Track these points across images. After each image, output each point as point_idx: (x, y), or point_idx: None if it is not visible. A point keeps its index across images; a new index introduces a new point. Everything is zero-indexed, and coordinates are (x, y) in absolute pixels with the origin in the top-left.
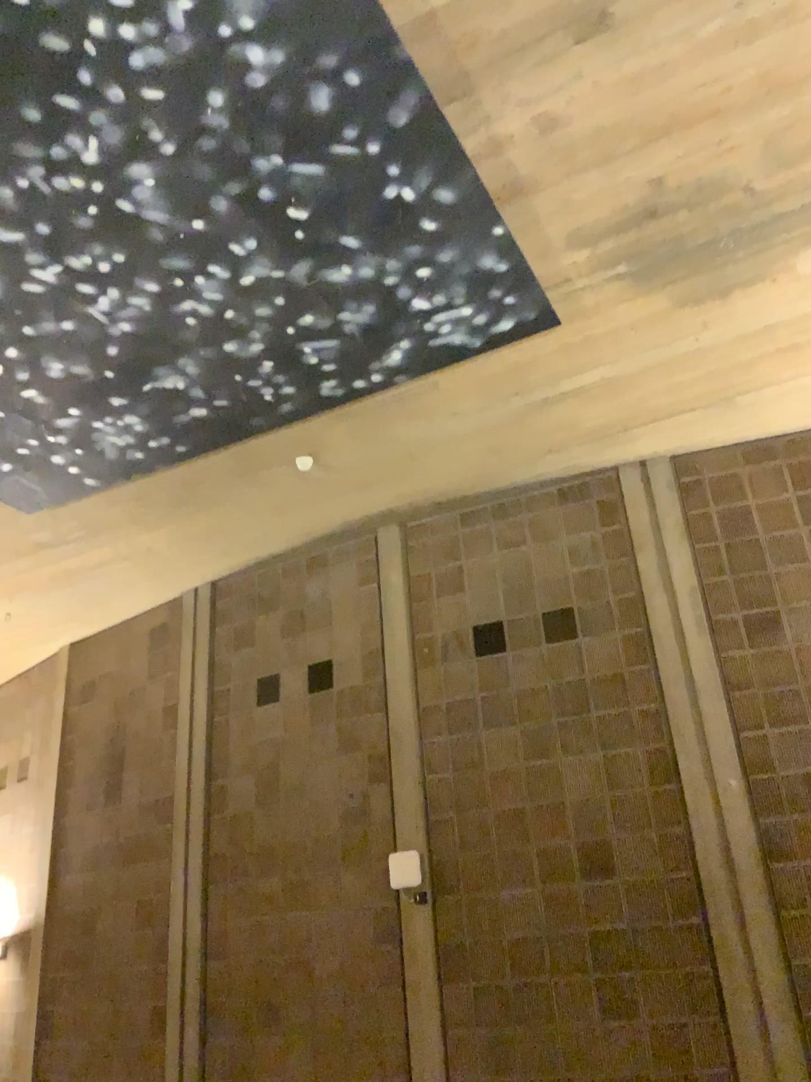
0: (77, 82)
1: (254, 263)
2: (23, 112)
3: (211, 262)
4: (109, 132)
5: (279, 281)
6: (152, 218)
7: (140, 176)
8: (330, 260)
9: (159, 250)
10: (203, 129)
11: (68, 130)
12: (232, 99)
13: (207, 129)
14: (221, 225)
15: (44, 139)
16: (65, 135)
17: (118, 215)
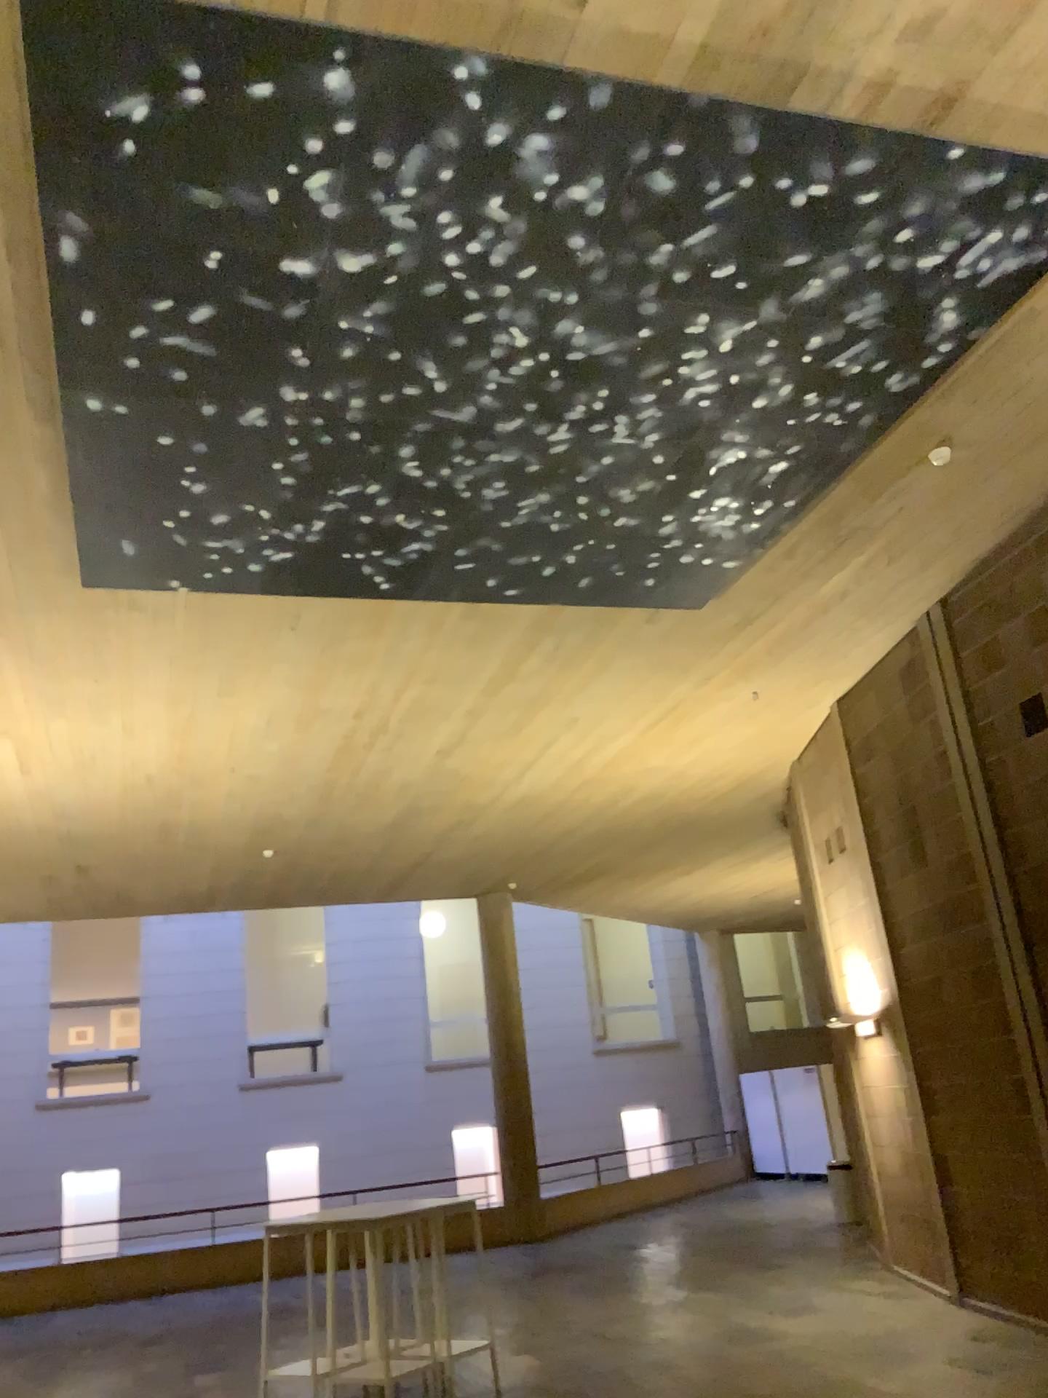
0: (466, 307)
1: (715, 337)
2: (449, 348)
3: (677, 358)
4: (515, 322)
5: (753, 336)
6: (599, 357)
7: (563, 335)
8: (785, 293)
9: (625, 373)
10: (581, 276)
11: (487, 340)
12: (584, 241)
13: (583, 273)
14: (659, 327)
15: (476, 354)
16: (488, 343)
17: (572, 370)
